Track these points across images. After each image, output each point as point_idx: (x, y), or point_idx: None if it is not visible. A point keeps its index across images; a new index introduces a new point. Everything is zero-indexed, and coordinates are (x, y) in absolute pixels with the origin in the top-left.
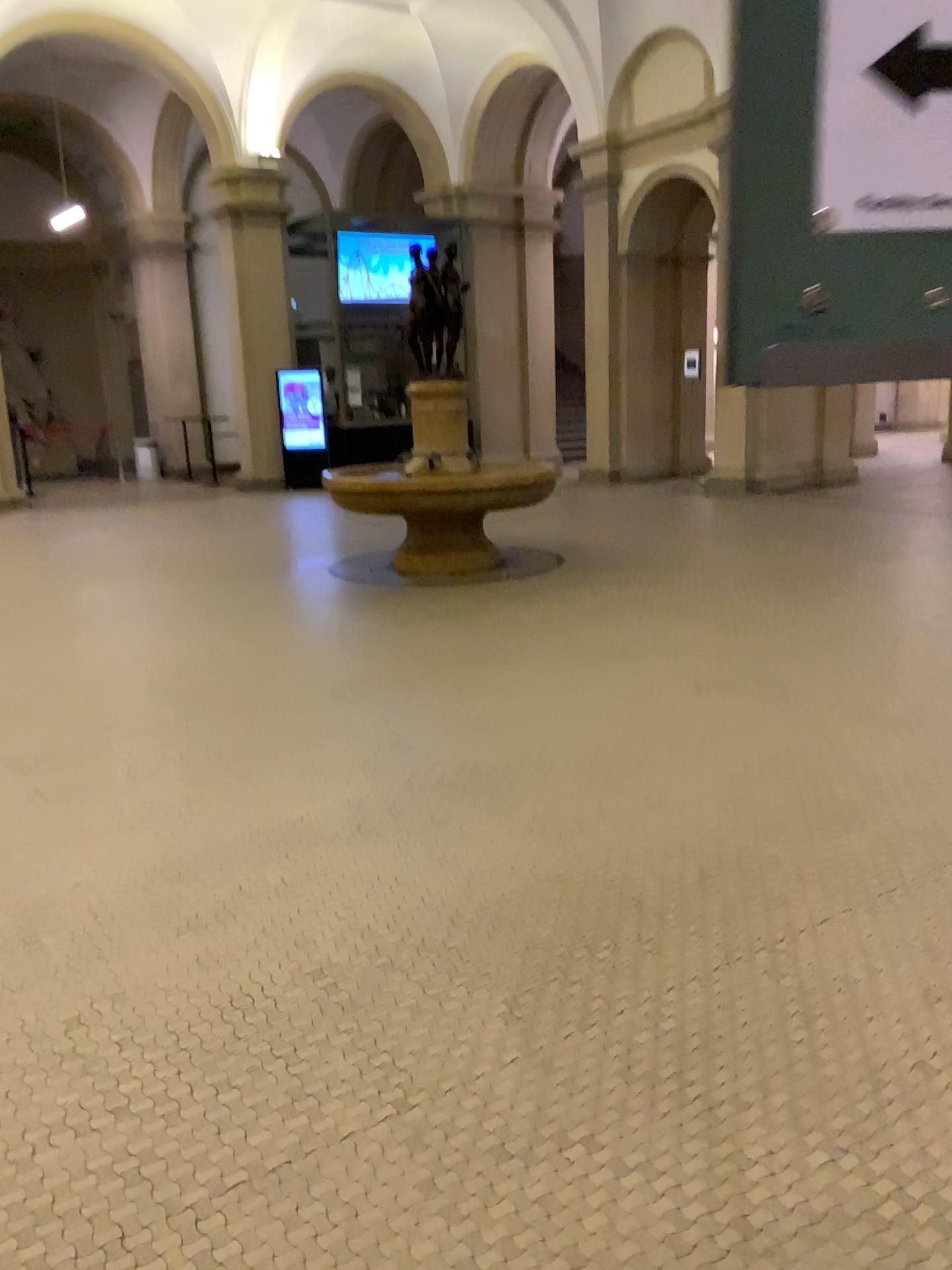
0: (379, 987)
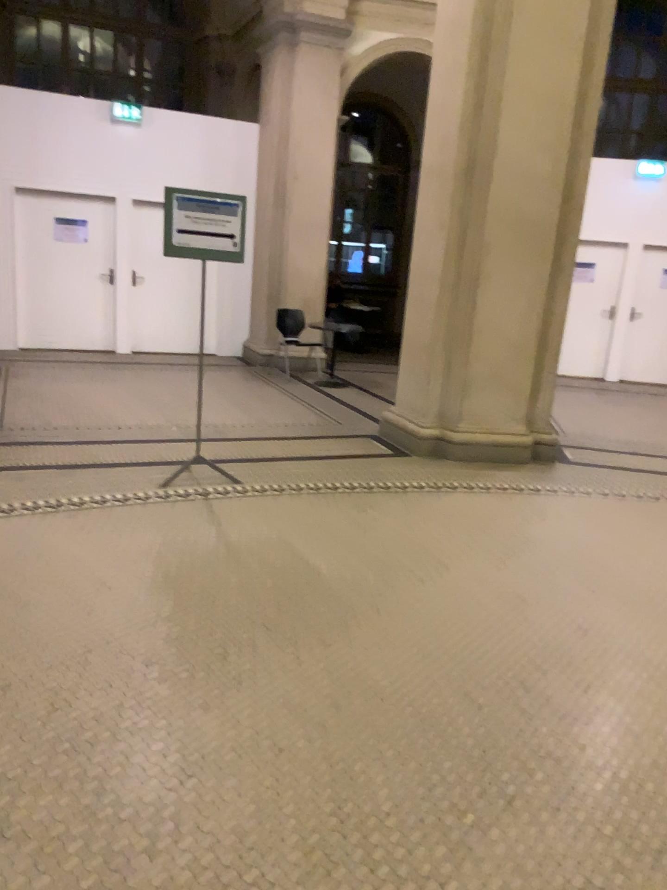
0: (391, 581)
